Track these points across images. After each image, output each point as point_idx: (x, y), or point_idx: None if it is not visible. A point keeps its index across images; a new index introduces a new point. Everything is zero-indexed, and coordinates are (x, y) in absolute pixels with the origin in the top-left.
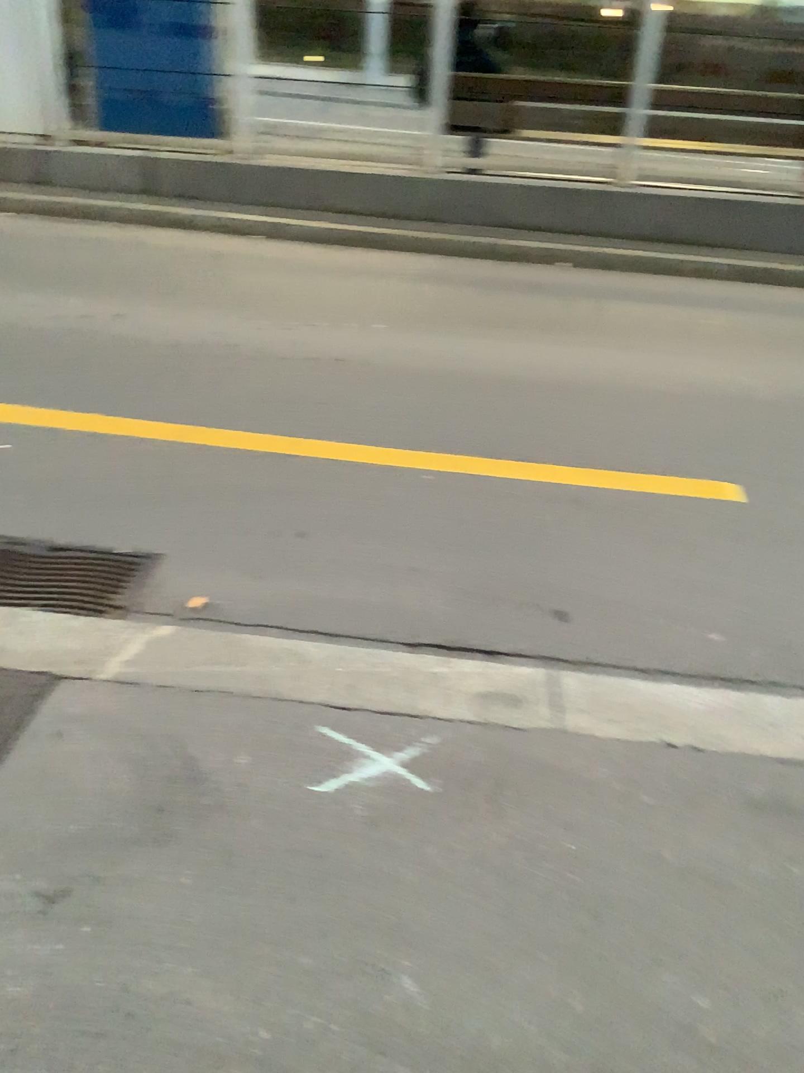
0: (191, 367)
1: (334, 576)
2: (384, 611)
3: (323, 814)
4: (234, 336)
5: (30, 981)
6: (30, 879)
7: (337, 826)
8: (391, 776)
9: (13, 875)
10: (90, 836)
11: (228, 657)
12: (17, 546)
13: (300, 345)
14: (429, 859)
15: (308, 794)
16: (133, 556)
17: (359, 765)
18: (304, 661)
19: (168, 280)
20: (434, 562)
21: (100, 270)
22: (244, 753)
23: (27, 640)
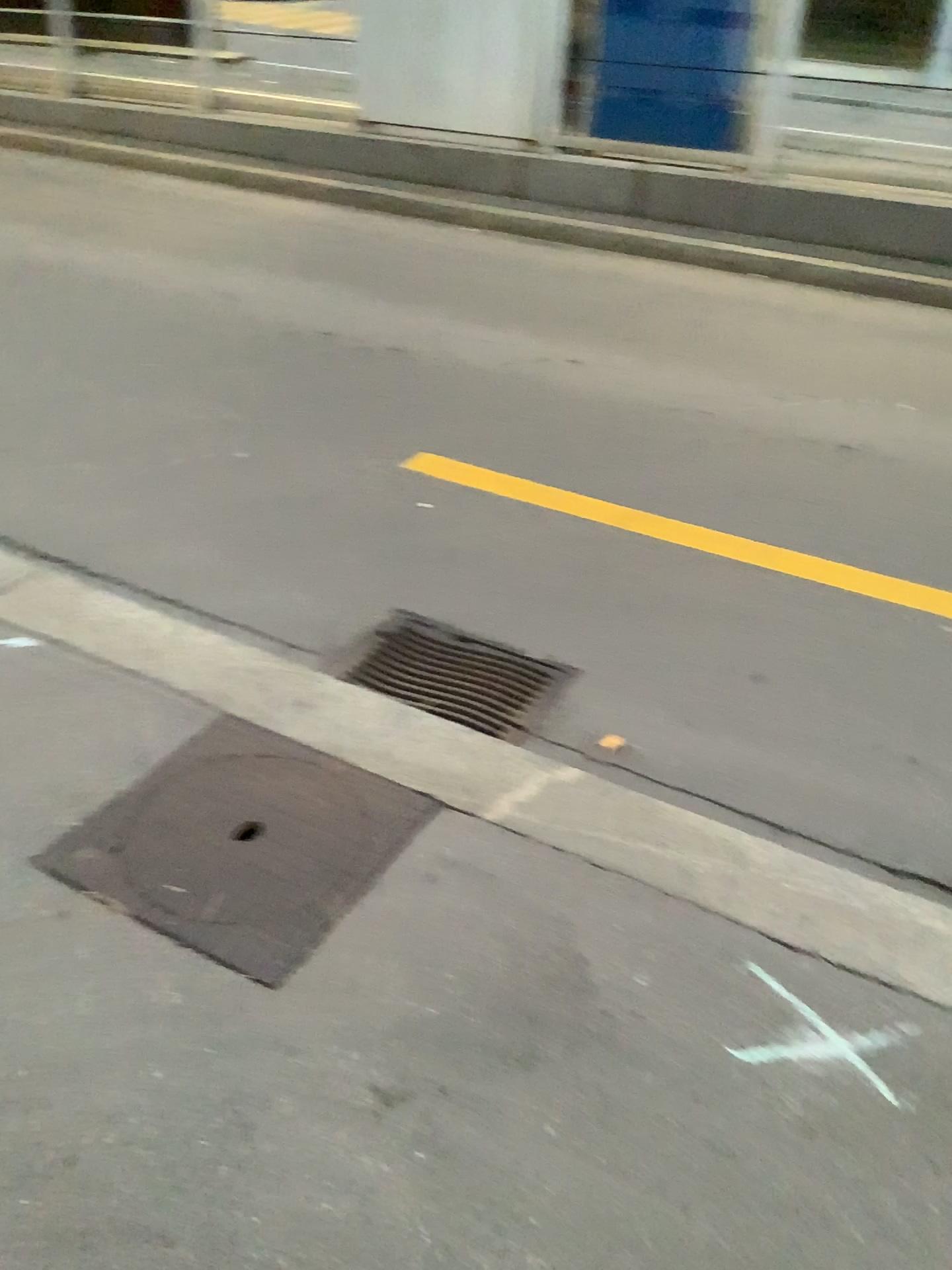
0: (649, 435)
1: (794, 746)
2: (856, 810)
3: (737, 1095)
4: (707, 402)
5: (347, 1205)
6: (368, 1065)
7: (755, 1119)
8: (840, 1066)
9: (351, 1055)
10: (443, 1031)
11: (642, 831)
12: (419, 628)
13: (789, 423)
14: (882, 1215)
15: (721, 1058)
16: (546, 667)
17: (796, 1036)
18: (740, 860)
19: (638, 322)
20: (938, 755)
21: (562, 304)
22: (645, 972)
23: (412, 752)
